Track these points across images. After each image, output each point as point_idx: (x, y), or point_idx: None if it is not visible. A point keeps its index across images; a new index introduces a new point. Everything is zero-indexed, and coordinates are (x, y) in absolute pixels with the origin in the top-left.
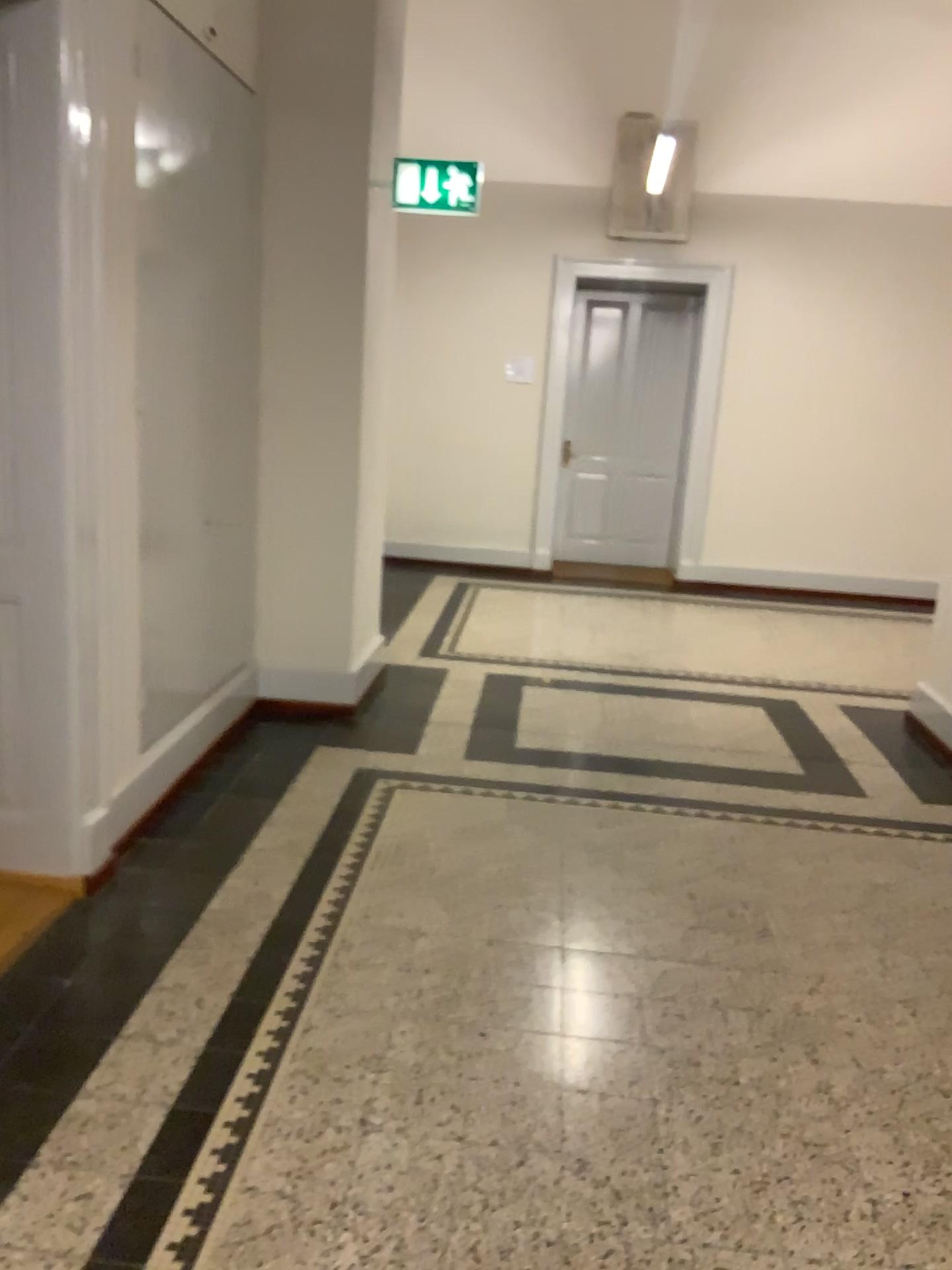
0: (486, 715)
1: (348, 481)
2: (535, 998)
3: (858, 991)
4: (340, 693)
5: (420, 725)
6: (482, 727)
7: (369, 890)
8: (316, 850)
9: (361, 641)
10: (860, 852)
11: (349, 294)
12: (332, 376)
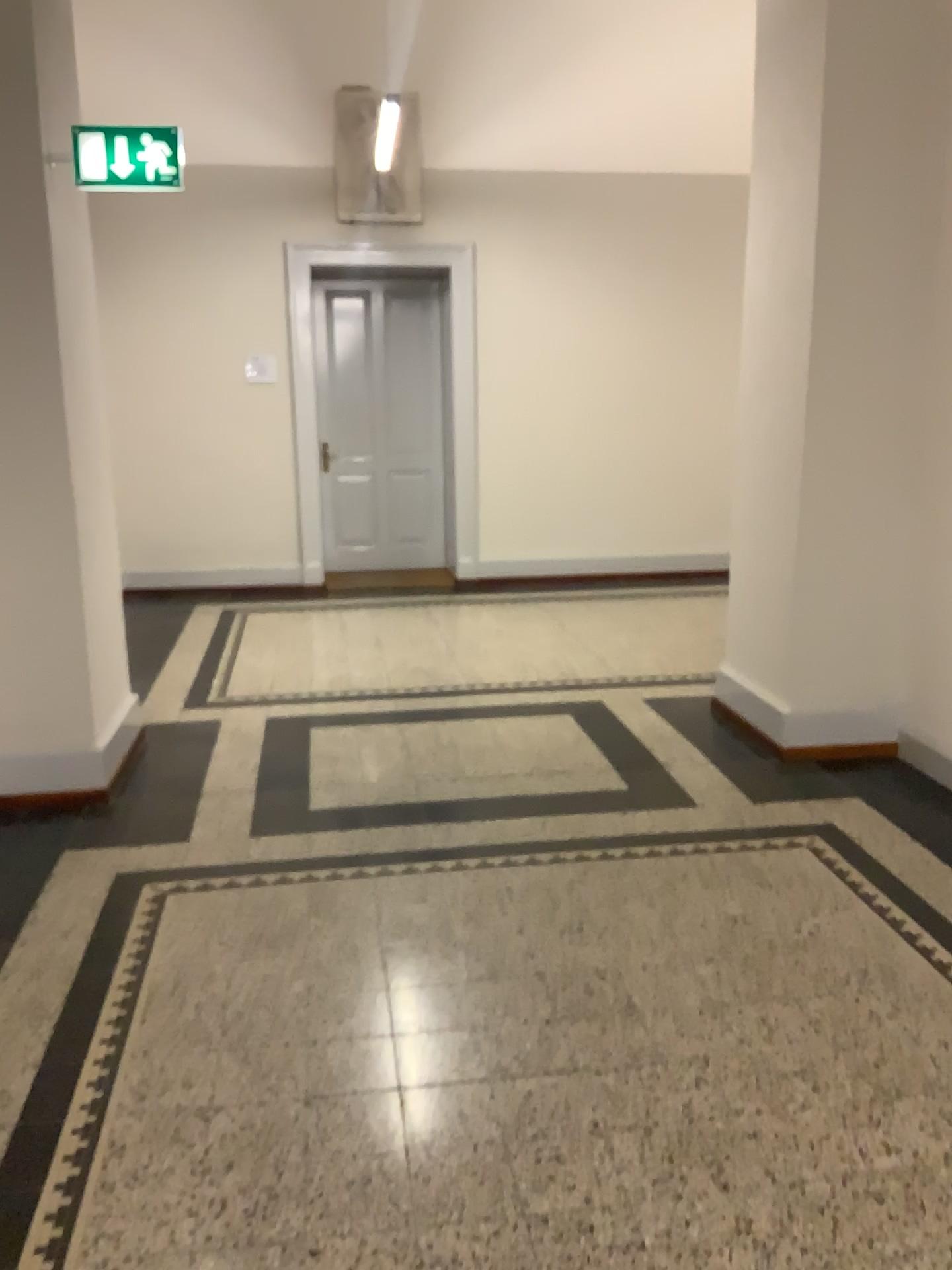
0: (267, 774)
1: (62, 520)
2: (371, 1182)
3: (748, 1074)
4: (85, 776)
5: (188, 800)
6: (263, 791)
7: (137, 1056)
8: (63, 1008)
9: (105, 707)
10: (707, 880)
11: (32, 292)
12: (23, 394)
